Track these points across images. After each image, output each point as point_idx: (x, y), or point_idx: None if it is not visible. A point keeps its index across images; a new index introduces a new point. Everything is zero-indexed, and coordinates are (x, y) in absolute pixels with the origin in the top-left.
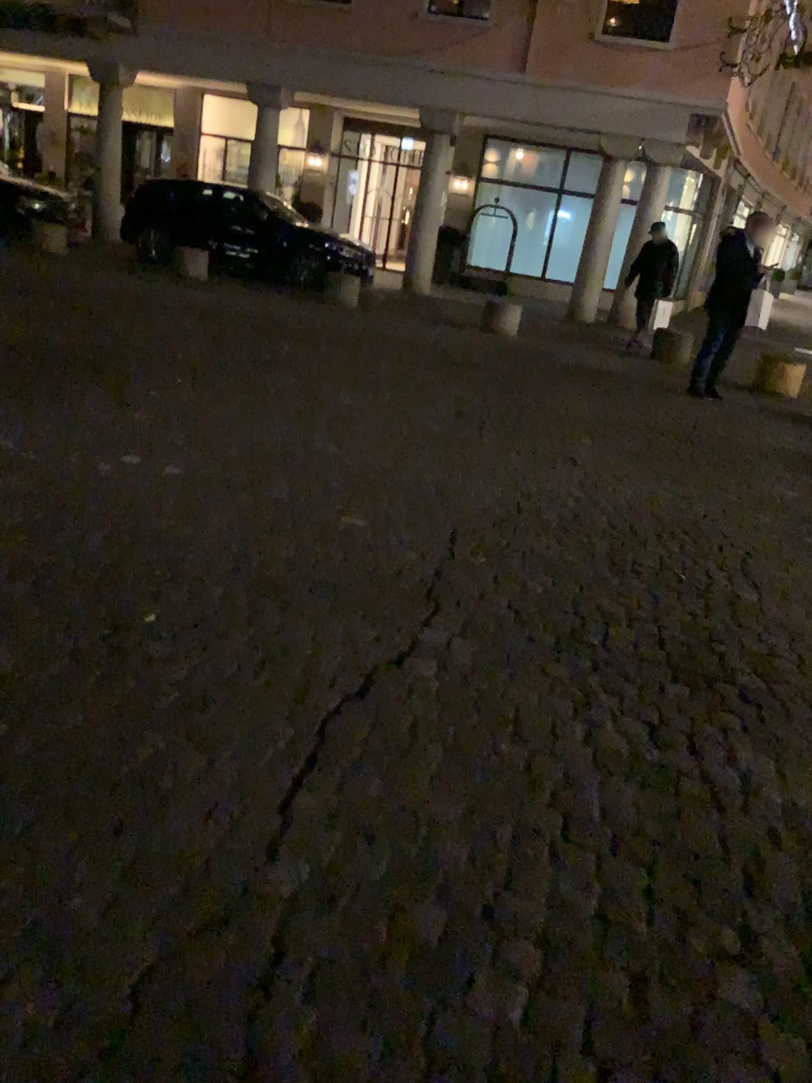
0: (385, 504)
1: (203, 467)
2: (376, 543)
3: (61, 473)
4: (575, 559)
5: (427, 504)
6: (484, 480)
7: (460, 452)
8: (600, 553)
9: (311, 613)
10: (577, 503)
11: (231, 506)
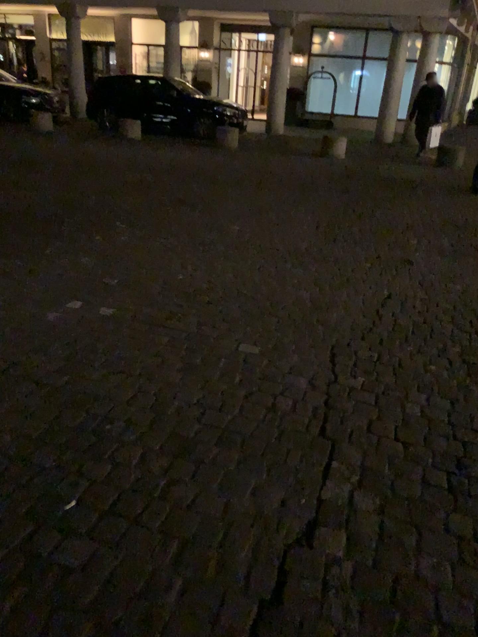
0: (275, 326)
1: (131, 306)
2: (272, 372)
3: (17, 327)
4: (436, 368)
5: (307, 321)
6: (347, 290)
7: (324, 265)
8: (454, 359)
9: (222, 473)
10: (423, 305)
11: (152, 346)
